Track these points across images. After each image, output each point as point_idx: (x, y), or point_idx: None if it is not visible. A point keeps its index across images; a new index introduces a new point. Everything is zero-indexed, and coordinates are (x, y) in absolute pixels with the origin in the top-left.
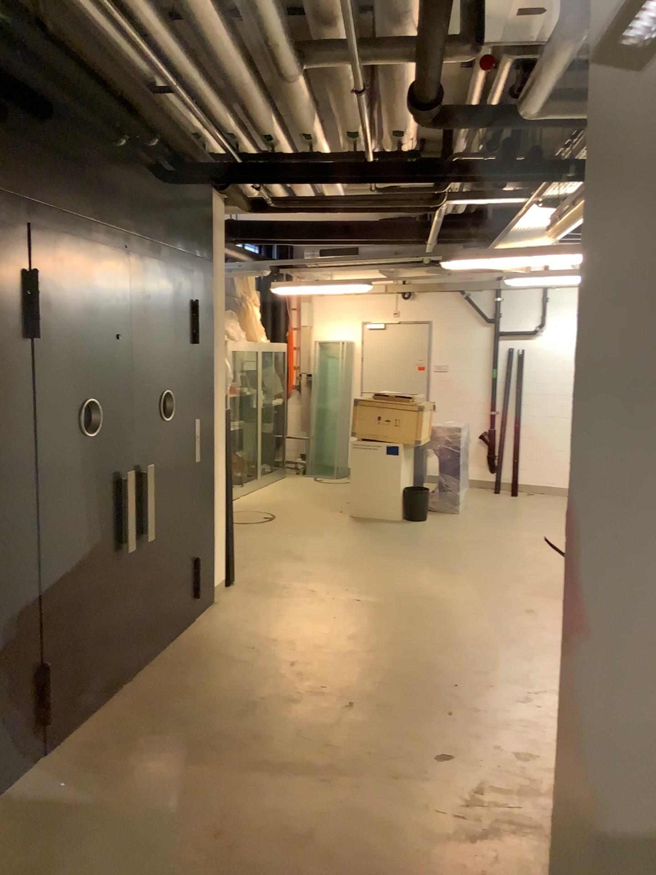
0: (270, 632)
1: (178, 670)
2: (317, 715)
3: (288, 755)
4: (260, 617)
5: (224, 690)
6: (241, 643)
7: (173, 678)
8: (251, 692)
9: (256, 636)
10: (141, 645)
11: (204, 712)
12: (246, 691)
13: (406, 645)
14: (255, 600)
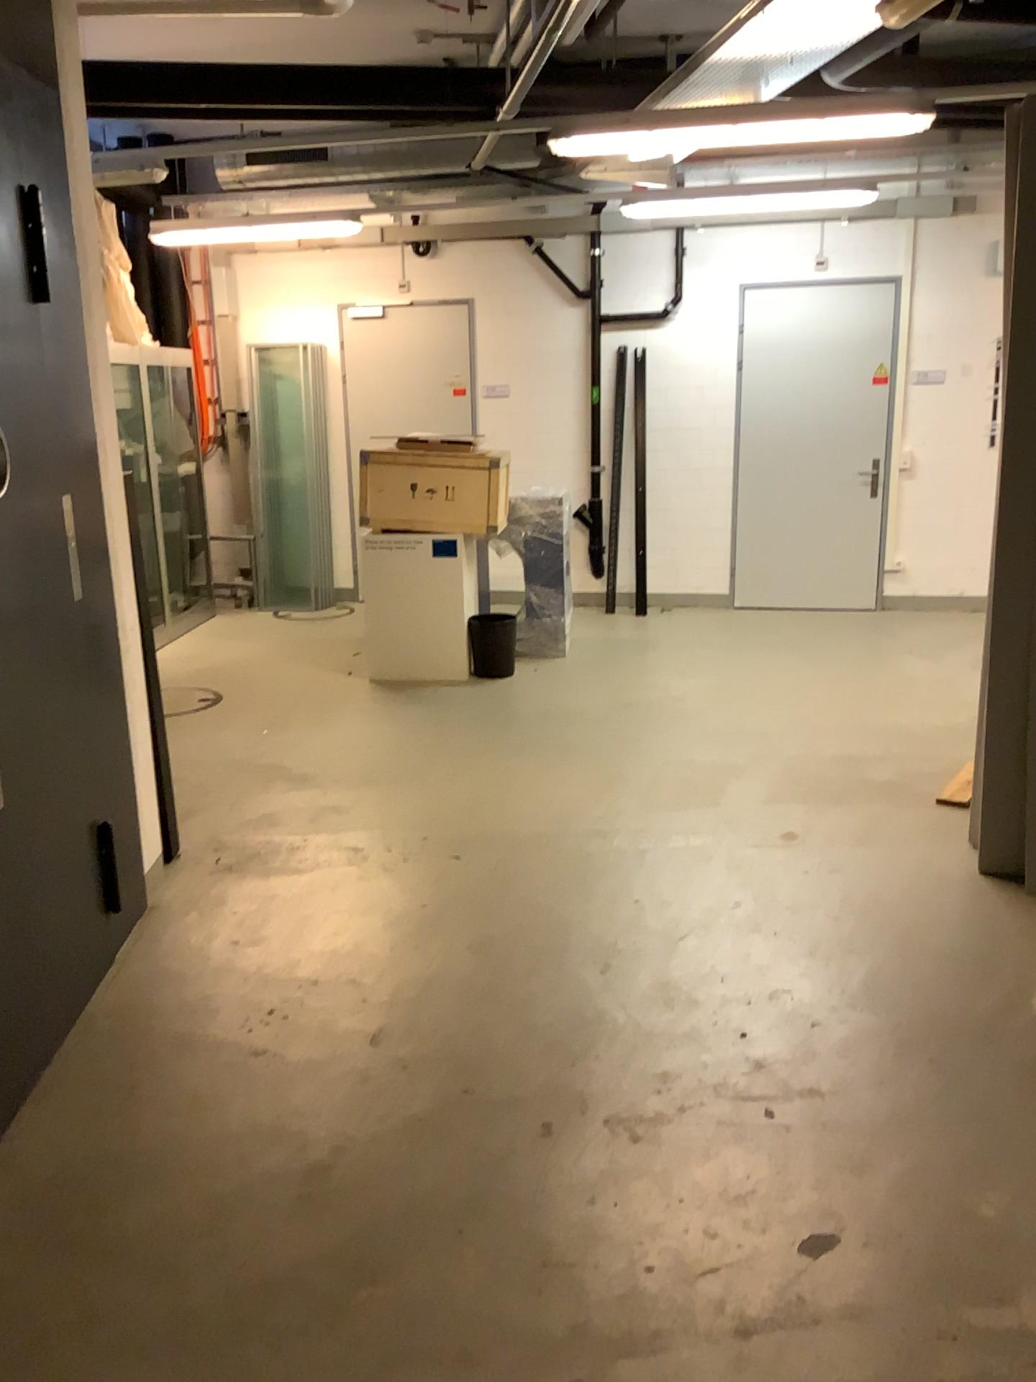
0: (300, 965)
1: (111, 1113)
2: (489, 1184)
3: (463, 1327)
4: (267, 931)
5: (242, 1148)
6: (244, 1009)
7: (102, 1138)
8: (311, 1144)
9: (274, 983)
10: (5, 1065)
11: (209, 1233)
12: (296, 1145)
13: (603, 954)
14: (243, 890)
